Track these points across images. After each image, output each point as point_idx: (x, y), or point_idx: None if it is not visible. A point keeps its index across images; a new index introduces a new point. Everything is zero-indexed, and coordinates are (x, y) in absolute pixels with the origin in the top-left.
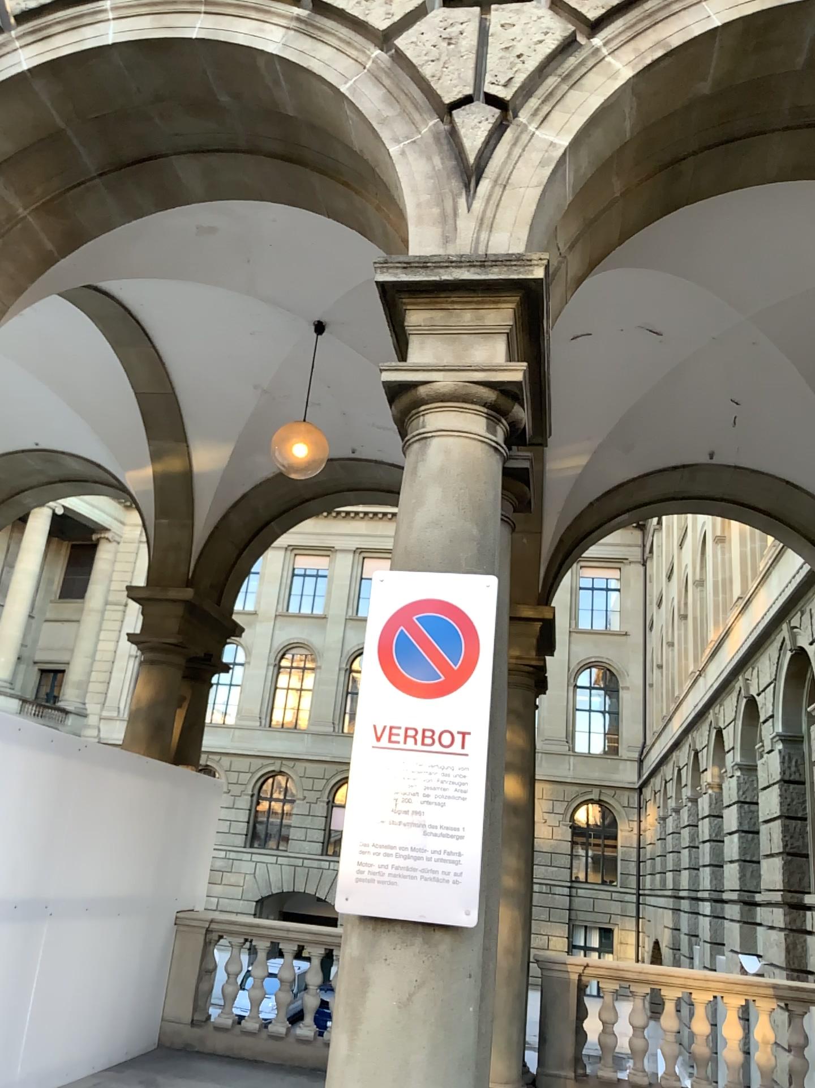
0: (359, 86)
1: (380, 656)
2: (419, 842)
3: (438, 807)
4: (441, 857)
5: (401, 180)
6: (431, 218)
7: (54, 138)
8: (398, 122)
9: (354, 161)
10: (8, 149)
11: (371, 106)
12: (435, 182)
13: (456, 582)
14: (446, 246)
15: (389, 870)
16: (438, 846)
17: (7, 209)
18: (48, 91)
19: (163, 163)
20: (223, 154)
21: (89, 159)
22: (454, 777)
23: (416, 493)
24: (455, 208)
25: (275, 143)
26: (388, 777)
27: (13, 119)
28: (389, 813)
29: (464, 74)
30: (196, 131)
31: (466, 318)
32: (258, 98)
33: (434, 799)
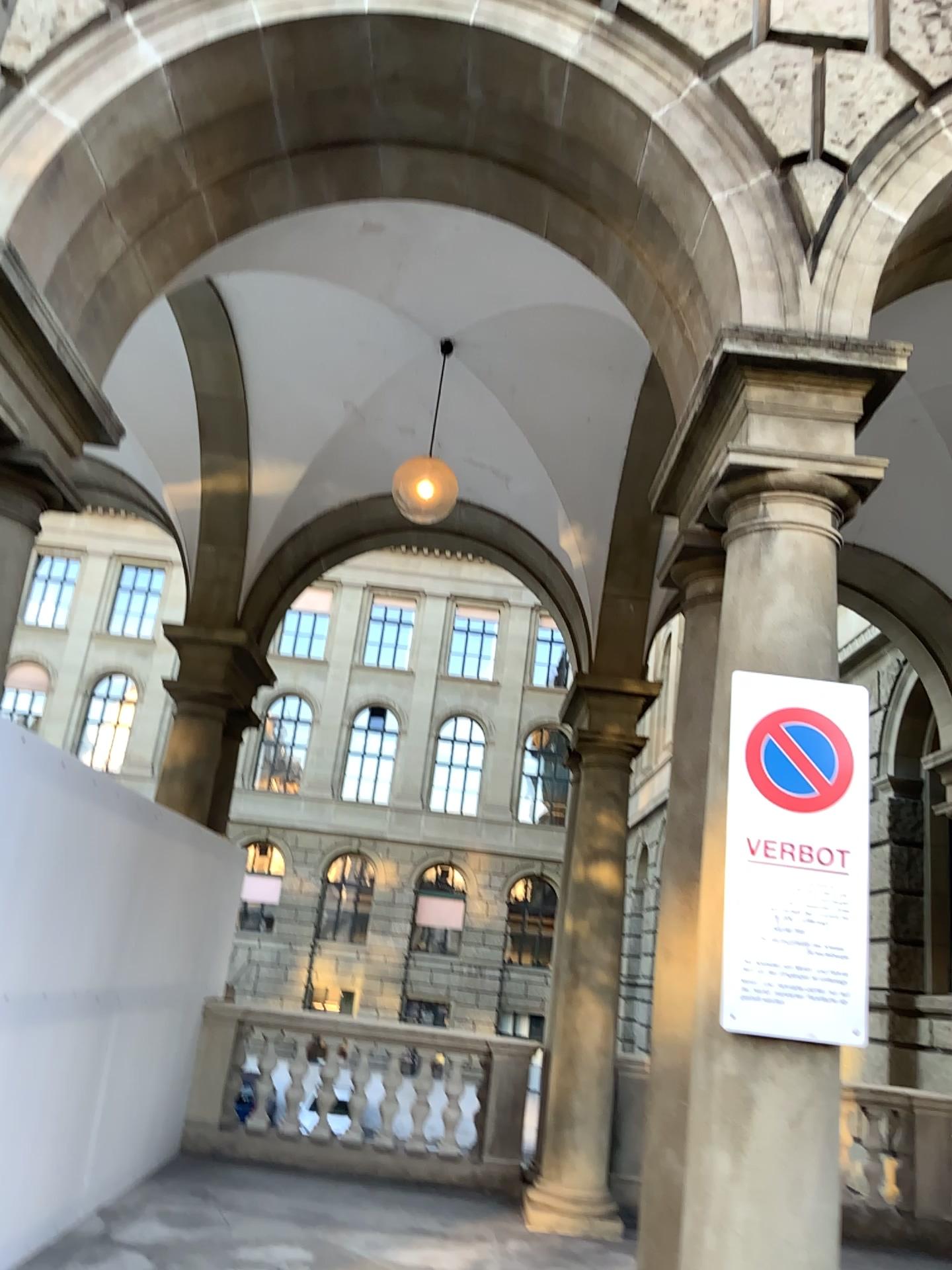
0: (681, 119)
1: (753, 766)
2: (807, 961)
3: (823, 926)
4: (829, 977)
5: (730, 235)
6: (771, 286)
7: (262, 108)
8: (722, 167)
9: (623, 191)
10: (211, 114)
11: (693, 143)
12: (771, 244)
13: (829, 693)
14: (789, 320)
15: (776, 990)
16: (826, 967)
17: (184, 182)
18: (278, 55)
19: (370, 151)
20: (445, 152)
21: (291, 136)
22: (838, 896)
23: (762, 589)
24: (796, 278)
25: (519, 152)
26: (768, 893)
27: (229, 82)
28: (773, 931)
29: (801, 126)
30: (428, 123)
31: (814, 403)
32: (525, 103)
33: (819, 918)
